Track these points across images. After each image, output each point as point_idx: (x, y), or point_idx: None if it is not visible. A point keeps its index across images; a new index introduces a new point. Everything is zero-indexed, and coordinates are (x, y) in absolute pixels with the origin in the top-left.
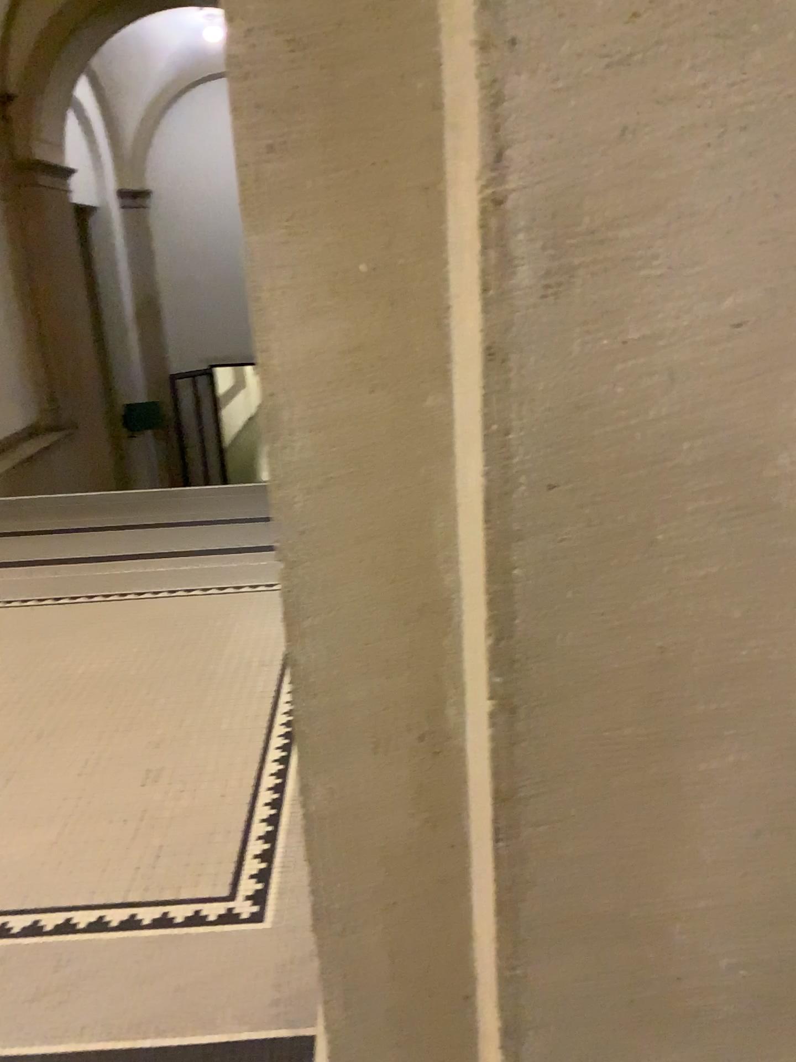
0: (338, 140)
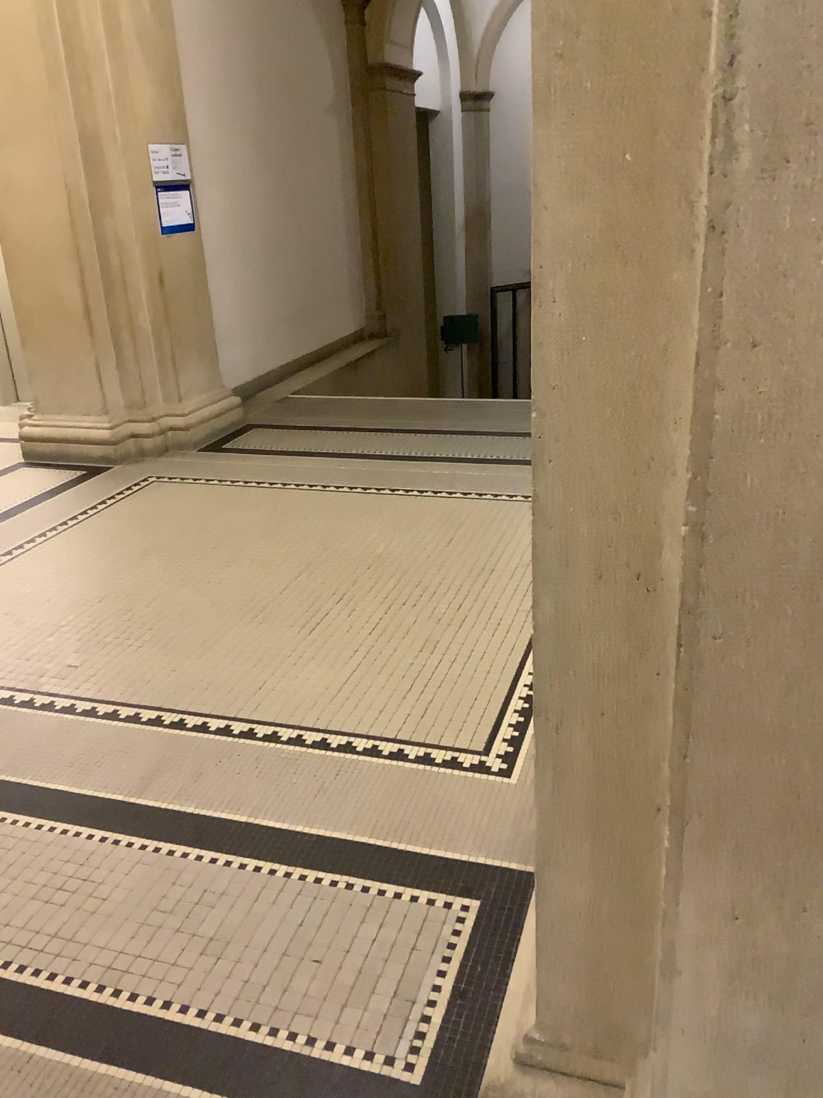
0: (611, 50)
